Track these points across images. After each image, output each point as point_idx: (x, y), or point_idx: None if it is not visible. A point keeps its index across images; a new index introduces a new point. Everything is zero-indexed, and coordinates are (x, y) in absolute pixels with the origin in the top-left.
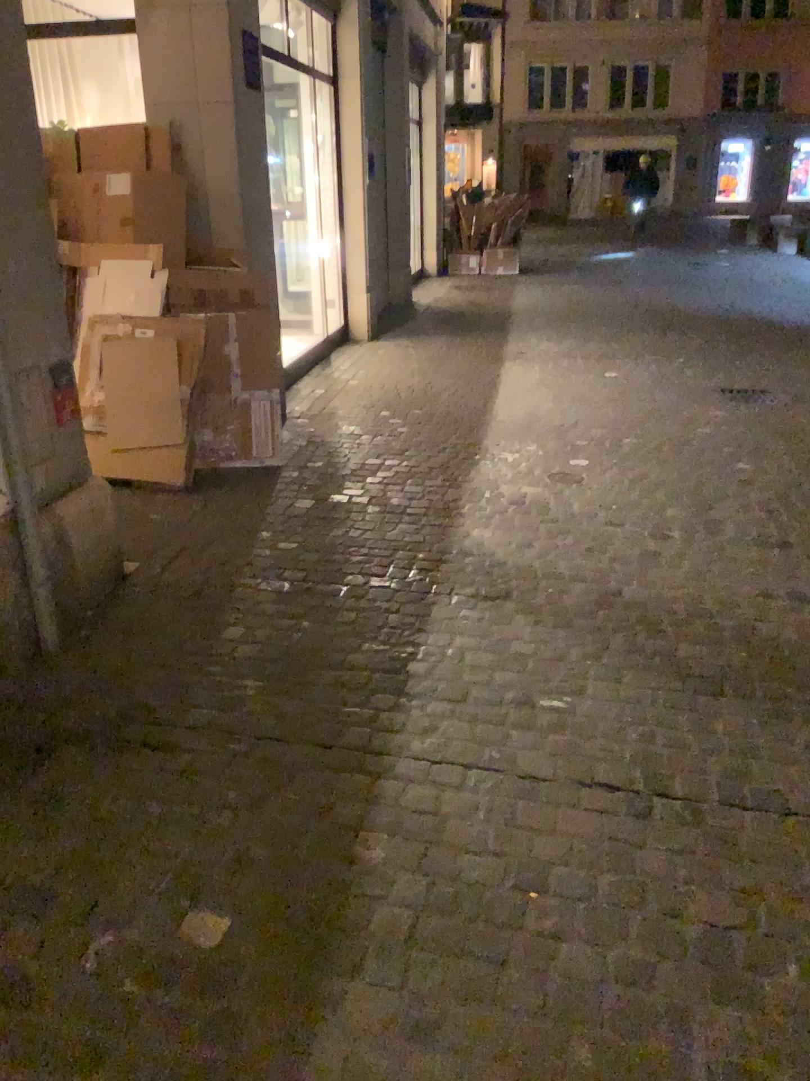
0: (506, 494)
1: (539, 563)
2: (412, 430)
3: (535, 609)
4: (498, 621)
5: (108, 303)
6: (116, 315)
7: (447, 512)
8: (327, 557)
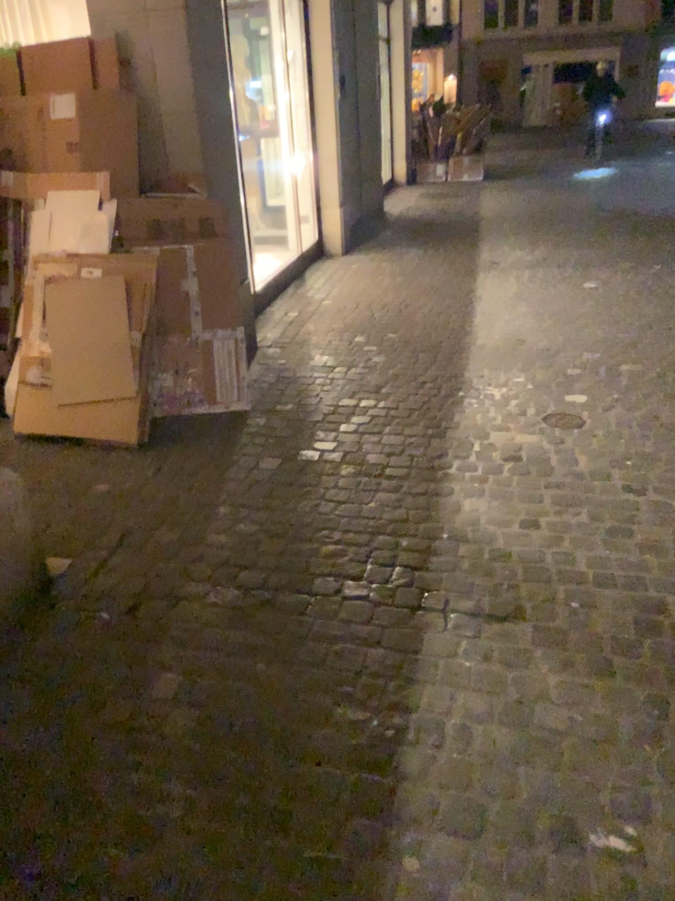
0: (501, 450)
1: (551, 558)
2: (390, 360)
3: (558, 642)
4: (512, 667)
5: (60, 237)
6: (68, 251)
7: (434, 476)
8: (293, 550)
